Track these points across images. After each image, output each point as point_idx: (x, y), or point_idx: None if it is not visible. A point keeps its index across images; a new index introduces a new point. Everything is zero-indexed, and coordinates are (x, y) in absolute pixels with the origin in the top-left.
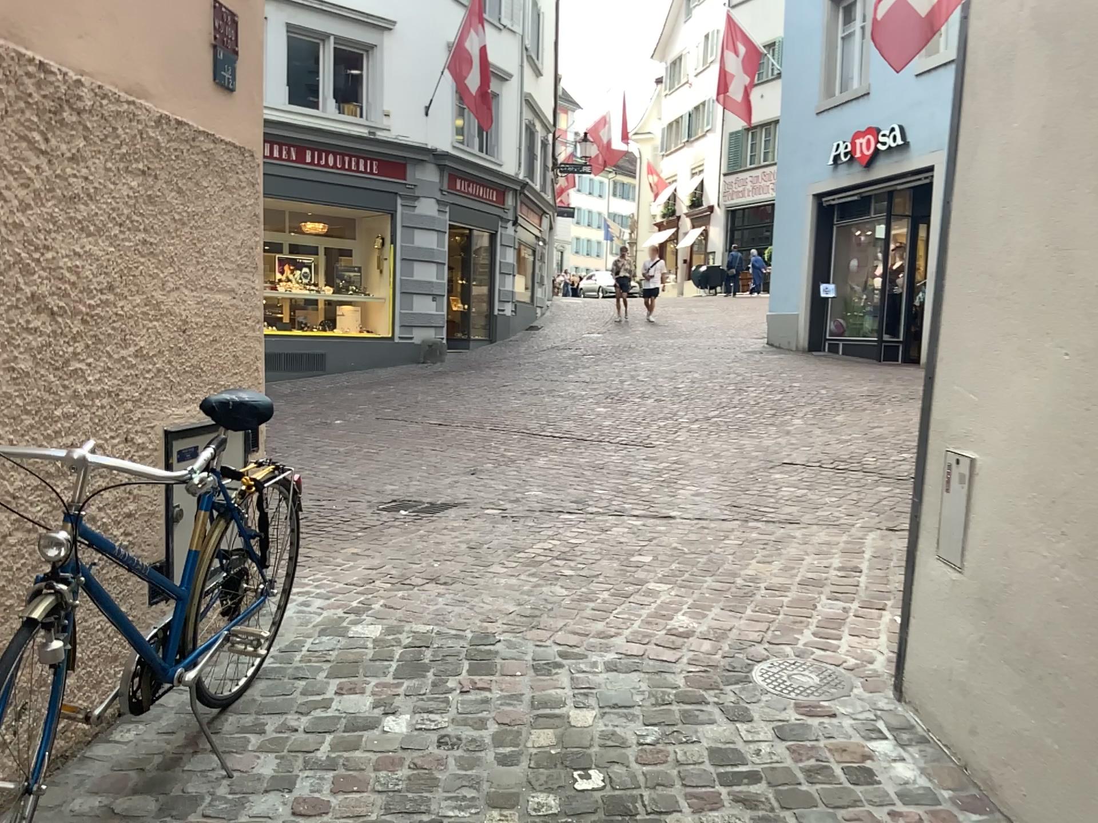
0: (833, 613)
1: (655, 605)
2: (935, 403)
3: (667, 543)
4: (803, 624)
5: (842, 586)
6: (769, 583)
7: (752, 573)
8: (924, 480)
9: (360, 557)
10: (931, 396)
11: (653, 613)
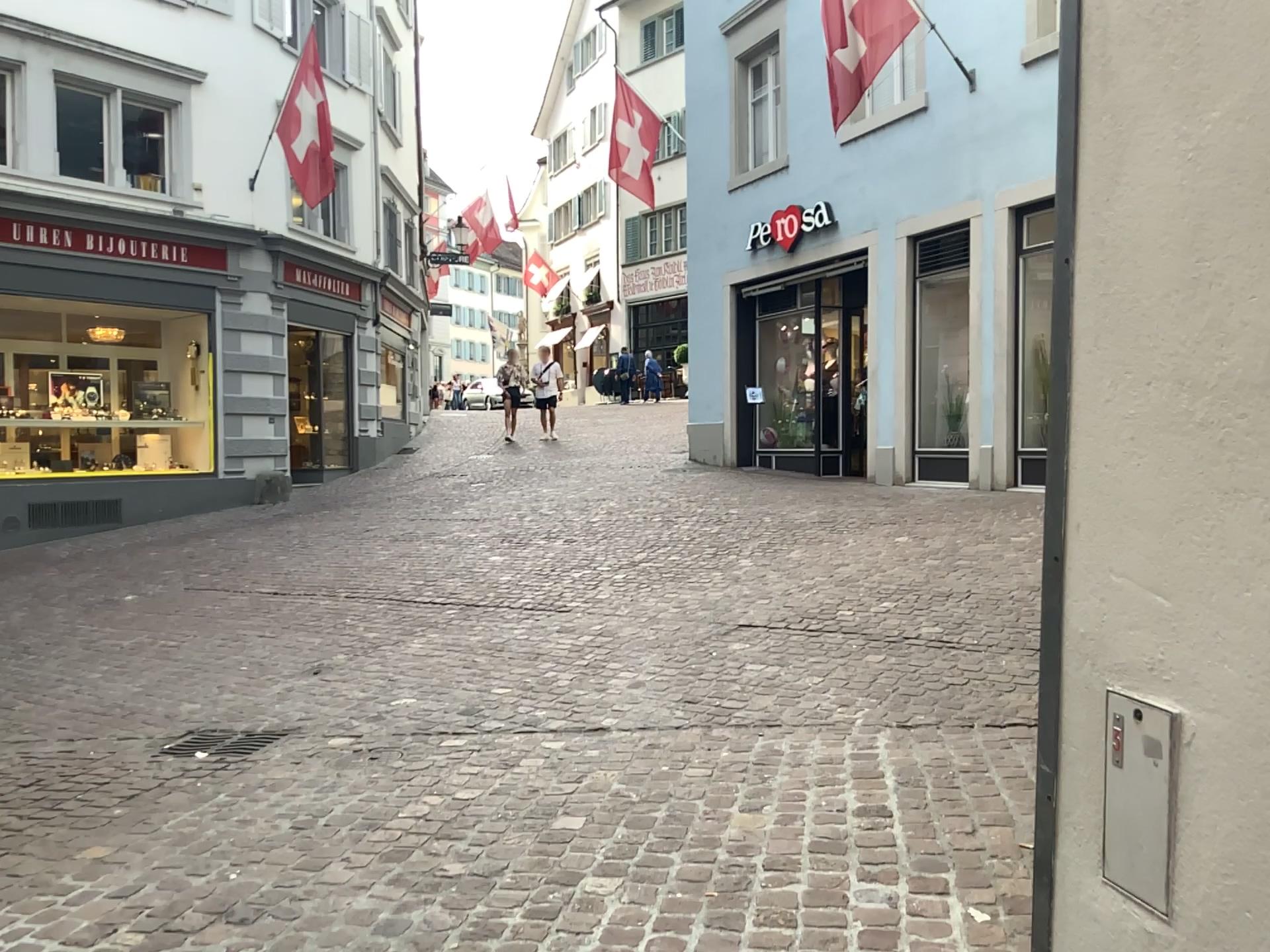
0: (876, 911)
1: (599, 929)
2: (1078, 608)
3: (603, 787)
4: (836, 942)
5: (872, 848)
6: (765, 857)
7: (737, 836)
8: (1063, 739)
9: (102, 873)
10: (1066, 594)
11: (597, 949)
